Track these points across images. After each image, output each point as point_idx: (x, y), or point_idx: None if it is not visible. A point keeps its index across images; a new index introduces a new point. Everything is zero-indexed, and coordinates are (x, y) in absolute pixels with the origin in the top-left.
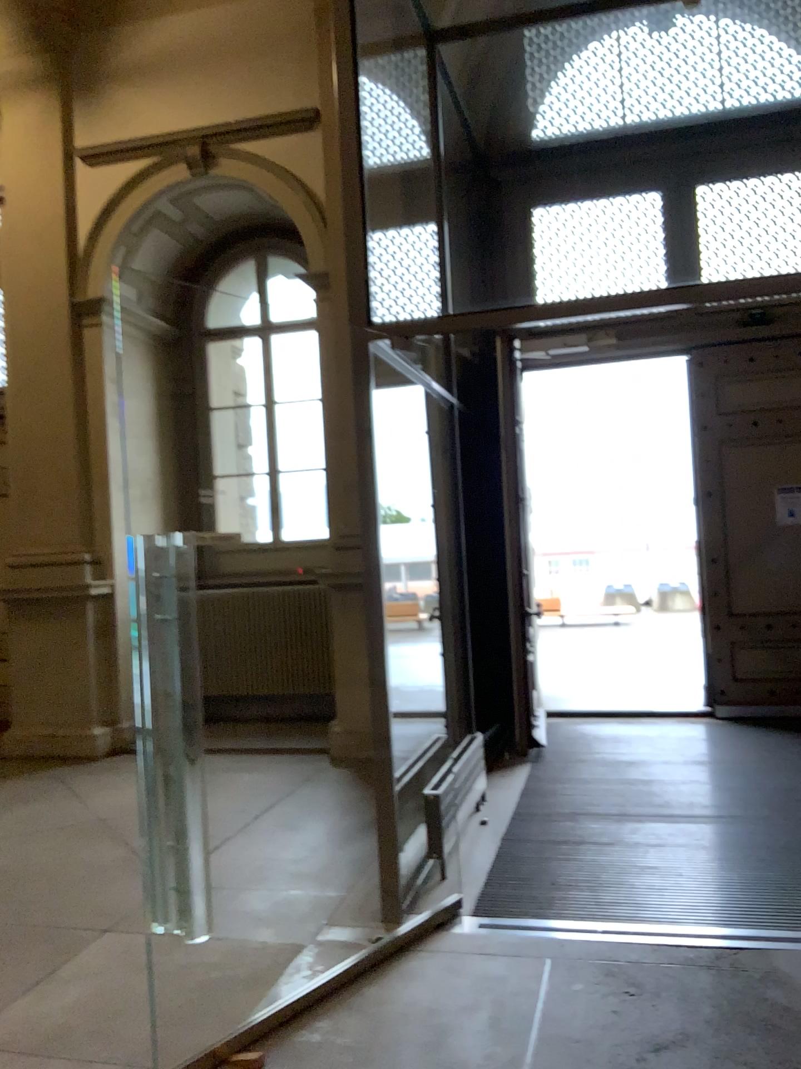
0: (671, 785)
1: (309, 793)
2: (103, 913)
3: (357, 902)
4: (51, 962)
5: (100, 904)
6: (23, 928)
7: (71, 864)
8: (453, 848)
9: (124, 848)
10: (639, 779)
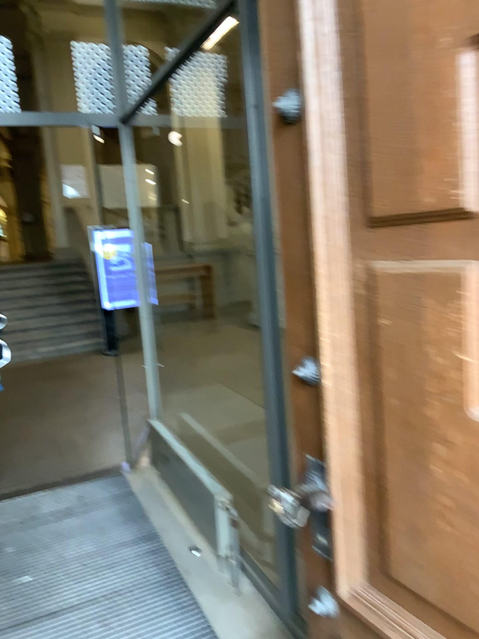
0: None
1: None
2: None
3: None
4: None
5: None
6: None
7: None
8: None
9: None
10: None
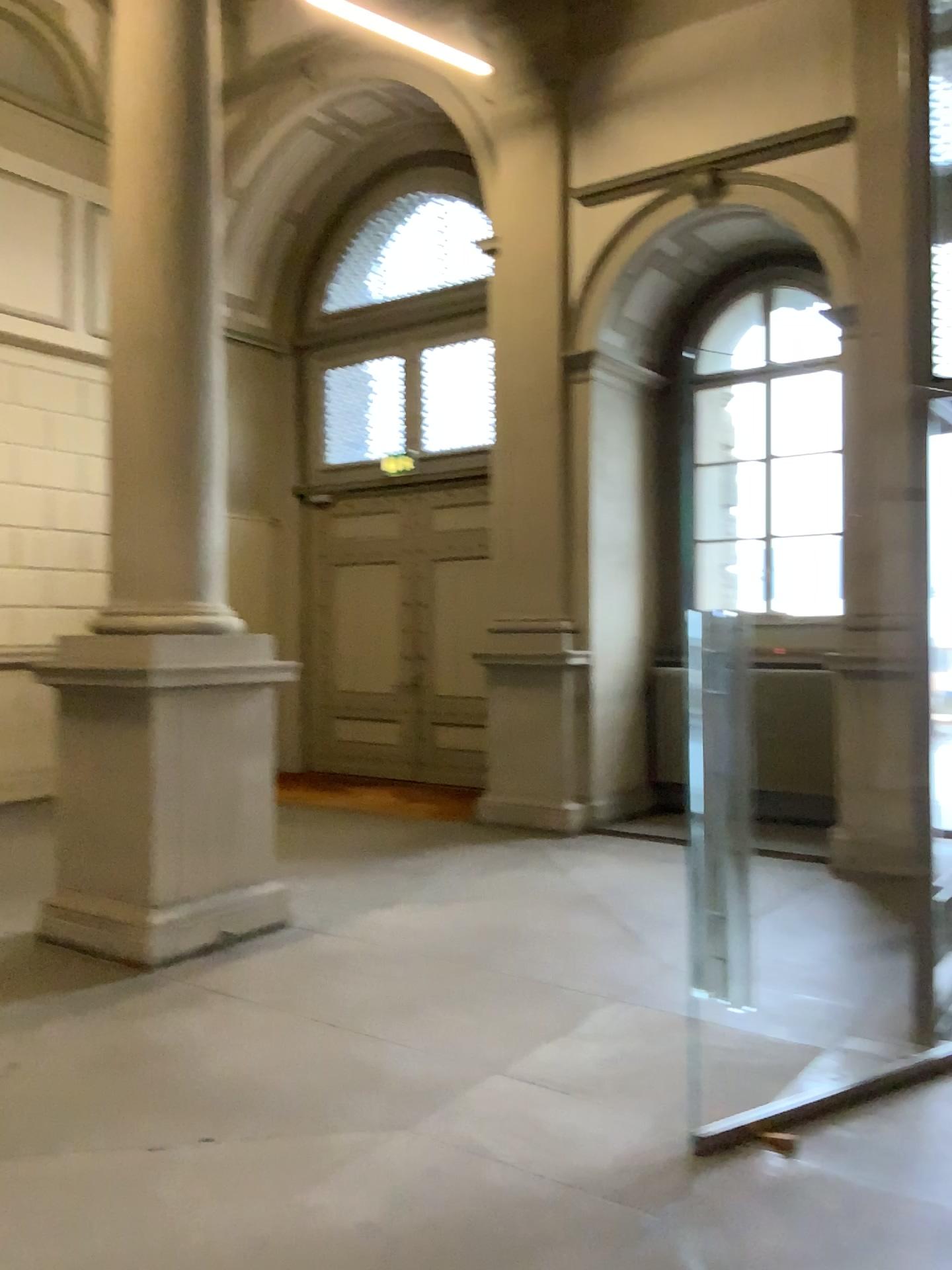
0: None
1: (810, 899)
2: (607, 981)
3: (878, 1016)
4: (567, 1014)
5: (603, 972)
6: (533, 981)
7: (565, 932)
8: None
9: (616, 925)
10: None
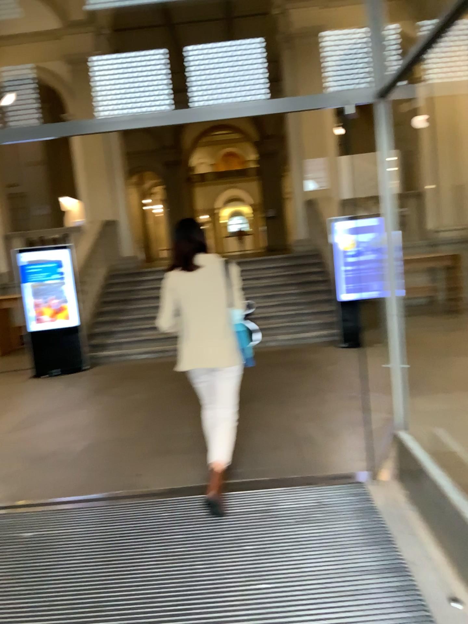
0: None
1: None
2: None
3: None
4: None
5: None
6: None
7: None
8: None
9: None
10: None
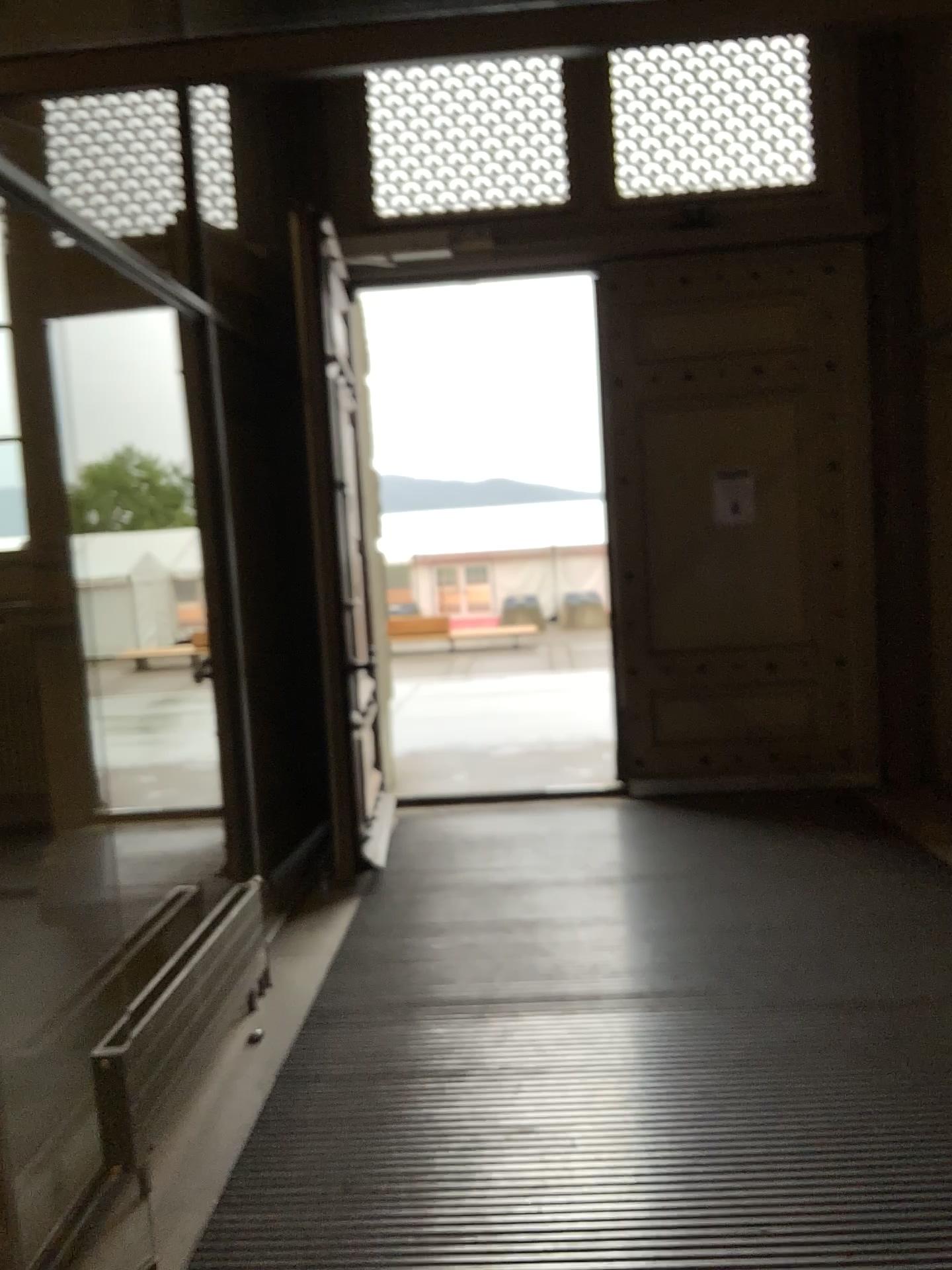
0: (568, 929)
1: None
2: None
3: None
4: None
5: None
6: None
7: None
8: (183, 1107)
9: None
10: (520, 915)
